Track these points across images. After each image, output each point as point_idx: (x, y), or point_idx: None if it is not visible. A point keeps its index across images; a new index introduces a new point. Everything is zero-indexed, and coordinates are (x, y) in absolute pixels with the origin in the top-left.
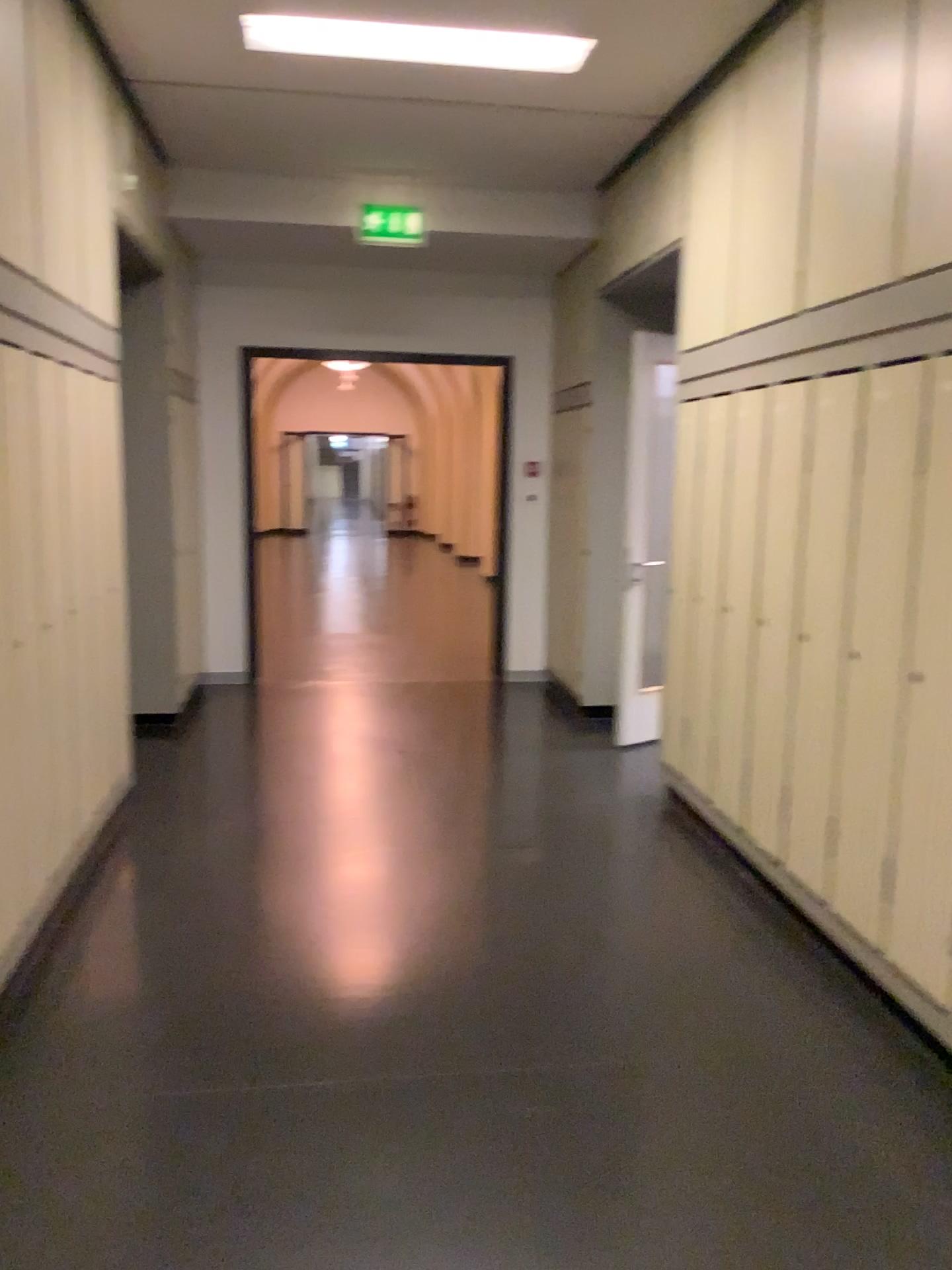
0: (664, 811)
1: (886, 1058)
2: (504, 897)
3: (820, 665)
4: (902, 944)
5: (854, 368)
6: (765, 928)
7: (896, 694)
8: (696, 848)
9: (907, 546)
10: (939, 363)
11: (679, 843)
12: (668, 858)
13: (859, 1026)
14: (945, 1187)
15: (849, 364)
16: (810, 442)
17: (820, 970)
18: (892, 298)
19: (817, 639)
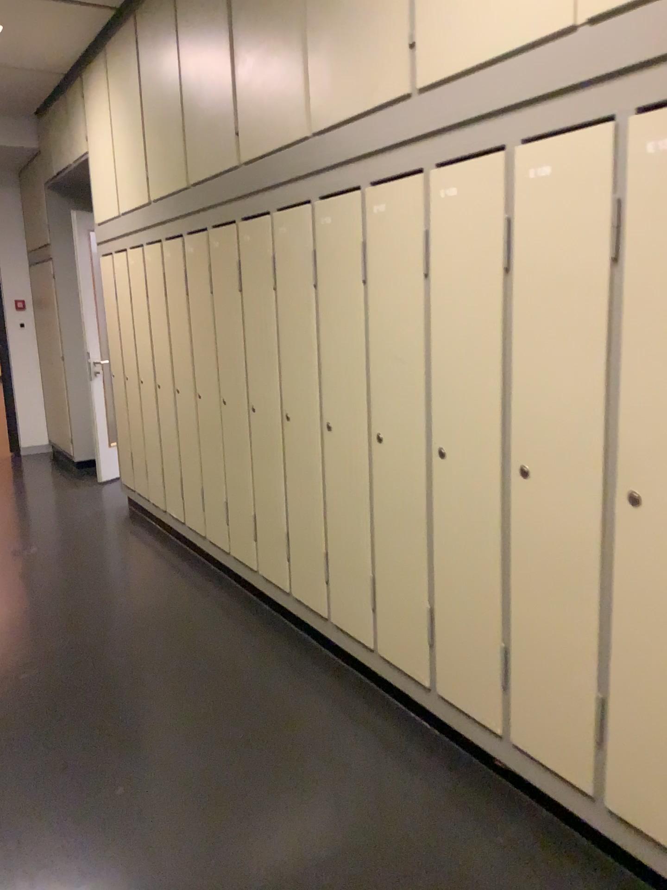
0: (124, 513)
1: (232, 605)
2: (15, 577)
3: (185, 405)
4: (236, 546)
5: (178, 234)
6: (177, 560)
7: (217, 413)
8: (142, 528)
9: (211, 332)
10: (212, 231)
11: (132, 527)
12: (124, 537)
13: (220, 594)
14: (249, 651)
15: (175, 232)
16: (163, 278)
17: (205, 574)
18: (187, 195)
19: (182, 391)
